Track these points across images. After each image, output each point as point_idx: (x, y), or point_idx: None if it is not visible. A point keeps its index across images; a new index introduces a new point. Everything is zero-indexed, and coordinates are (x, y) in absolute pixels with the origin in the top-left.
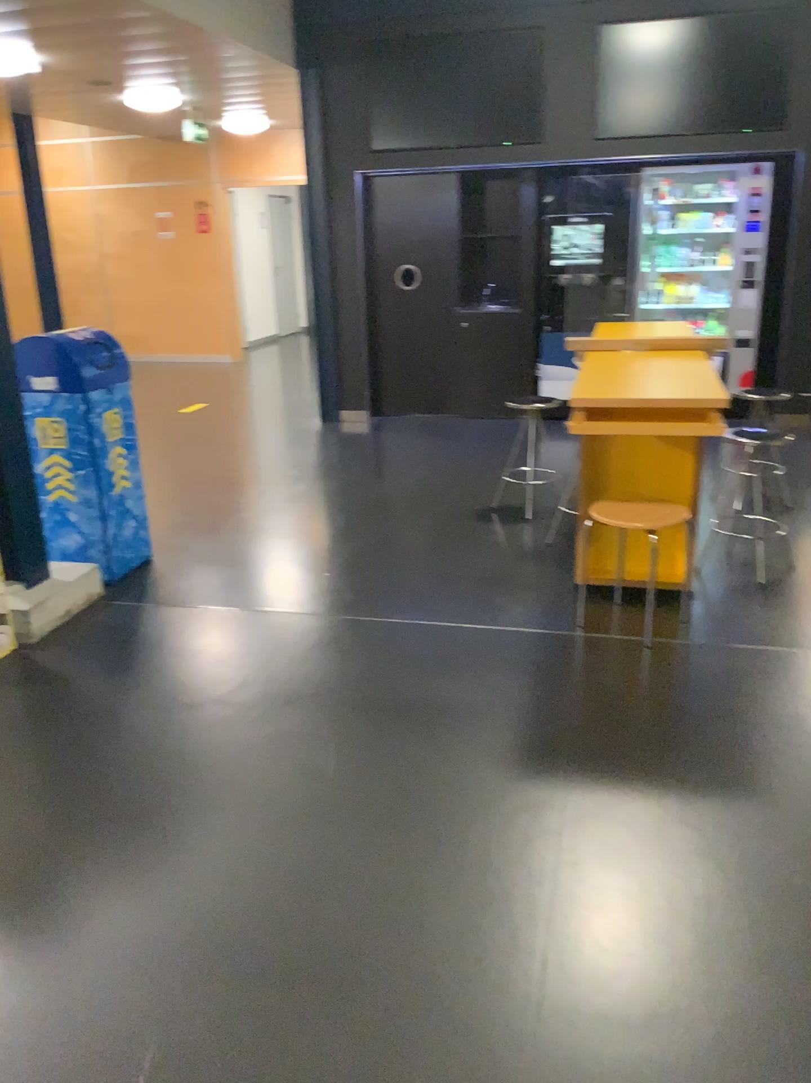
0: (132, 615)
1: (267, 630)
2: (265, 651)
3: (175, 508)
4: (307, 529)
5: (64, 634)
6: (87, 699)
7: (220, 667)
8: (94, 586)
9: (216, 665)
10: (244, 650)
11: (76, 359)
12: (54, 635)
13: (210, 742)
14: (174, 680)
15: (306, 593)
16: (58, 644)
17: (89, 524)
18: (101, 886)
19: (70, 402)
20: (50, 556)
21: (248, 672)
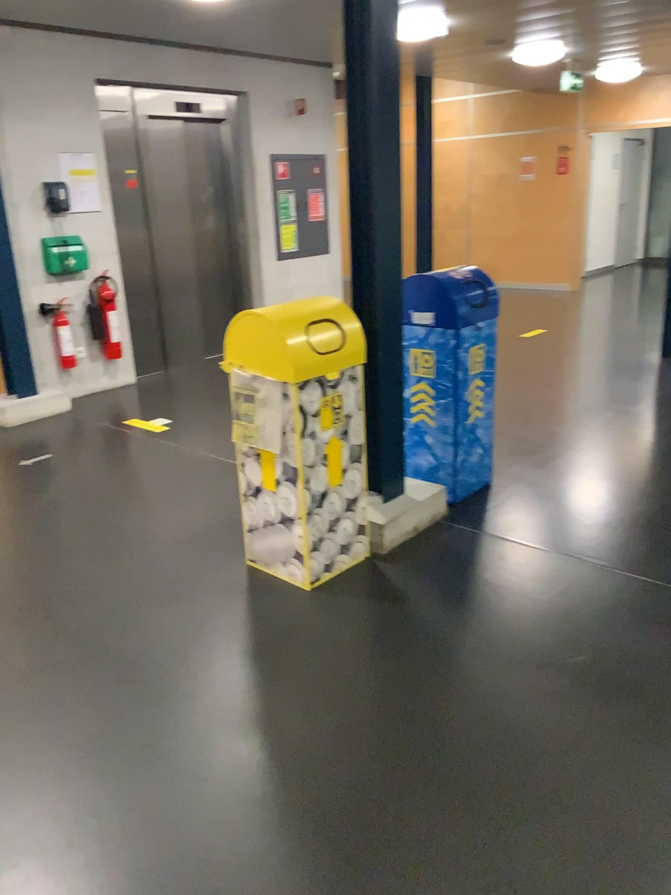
0: (469, 542)
1: (604, 589)
2: (601, 615)
3: (514, 433)
4: (648, 475)
5: (407, 550)
6: (421, 628)
7: (552, 622)
8: (438, 506)
9: (550, 619)
10: (578, 607)
11: (450, 295)
12: (398, 549)
13: (541, 716)
14: (505, 626)
15: (647, 551)
16: (401, 559)
17: (440, 447)
18: (419, 872)
19: (439, 333)
20: (404, 472)
21: (582, 635)
